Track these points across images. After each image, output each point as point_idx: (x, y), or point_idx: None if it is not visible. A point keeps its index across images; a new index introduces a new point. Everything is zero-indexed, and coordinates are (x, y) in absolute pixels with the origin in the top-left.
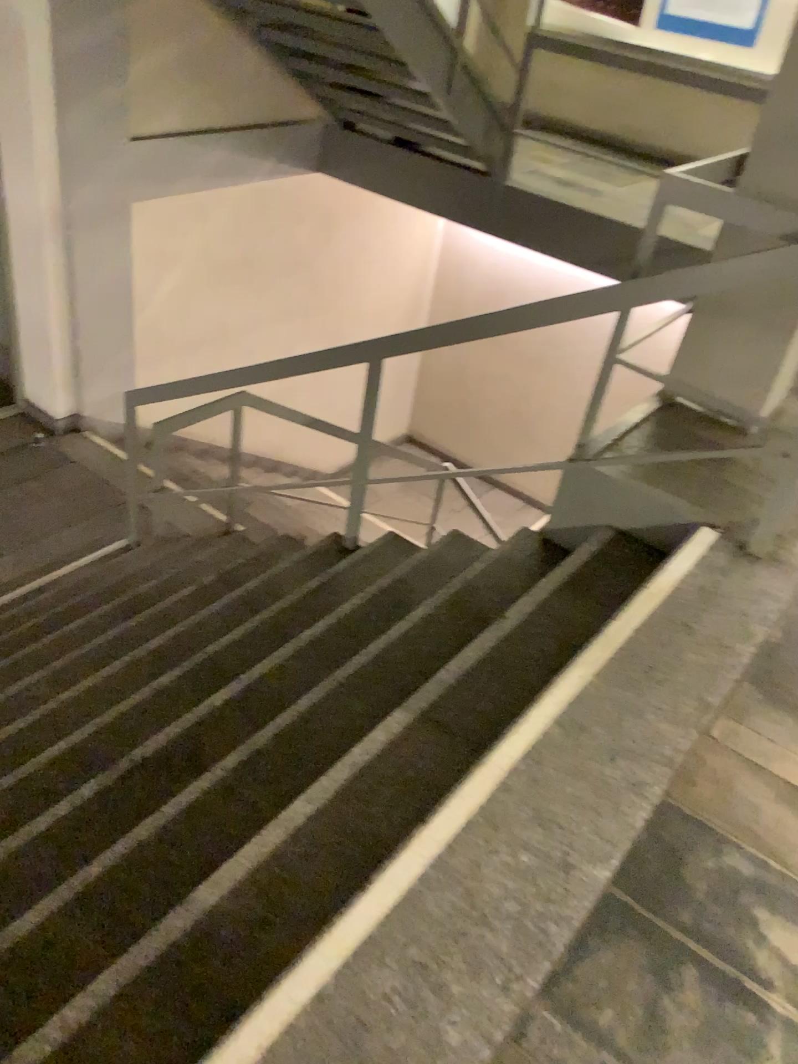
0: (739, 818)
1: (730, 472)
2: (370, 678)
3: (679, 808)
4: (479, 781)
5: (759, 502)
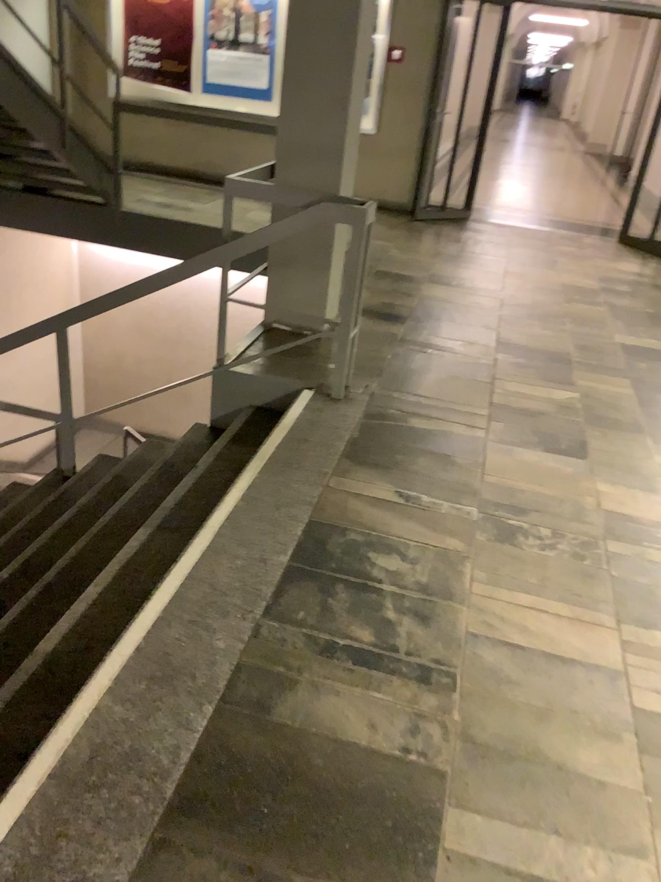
0: (347, 521)
1: (306, 357)
2: (105, 531)
3: (313, 525)
4: (194, 544)
5: (326, 368)
